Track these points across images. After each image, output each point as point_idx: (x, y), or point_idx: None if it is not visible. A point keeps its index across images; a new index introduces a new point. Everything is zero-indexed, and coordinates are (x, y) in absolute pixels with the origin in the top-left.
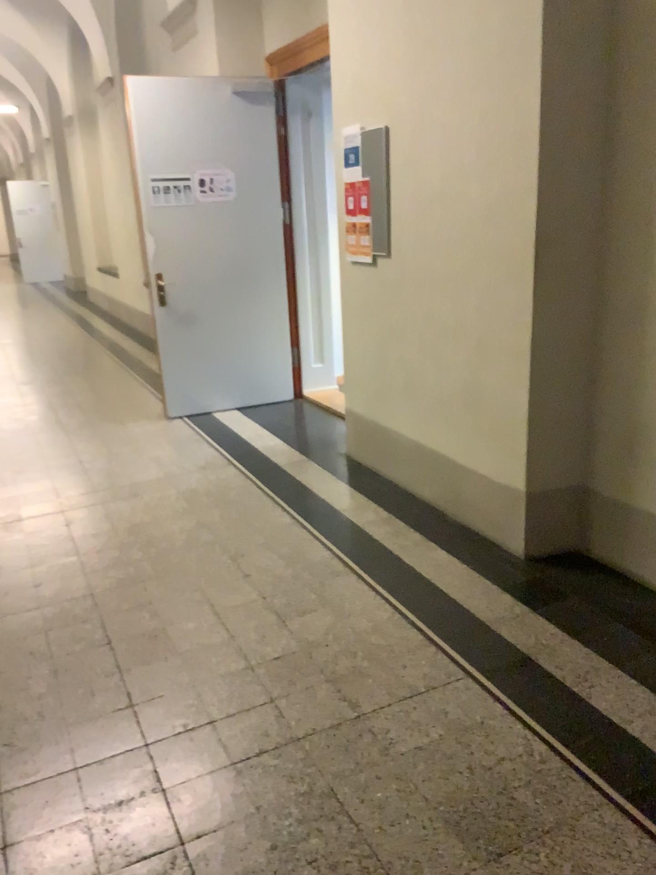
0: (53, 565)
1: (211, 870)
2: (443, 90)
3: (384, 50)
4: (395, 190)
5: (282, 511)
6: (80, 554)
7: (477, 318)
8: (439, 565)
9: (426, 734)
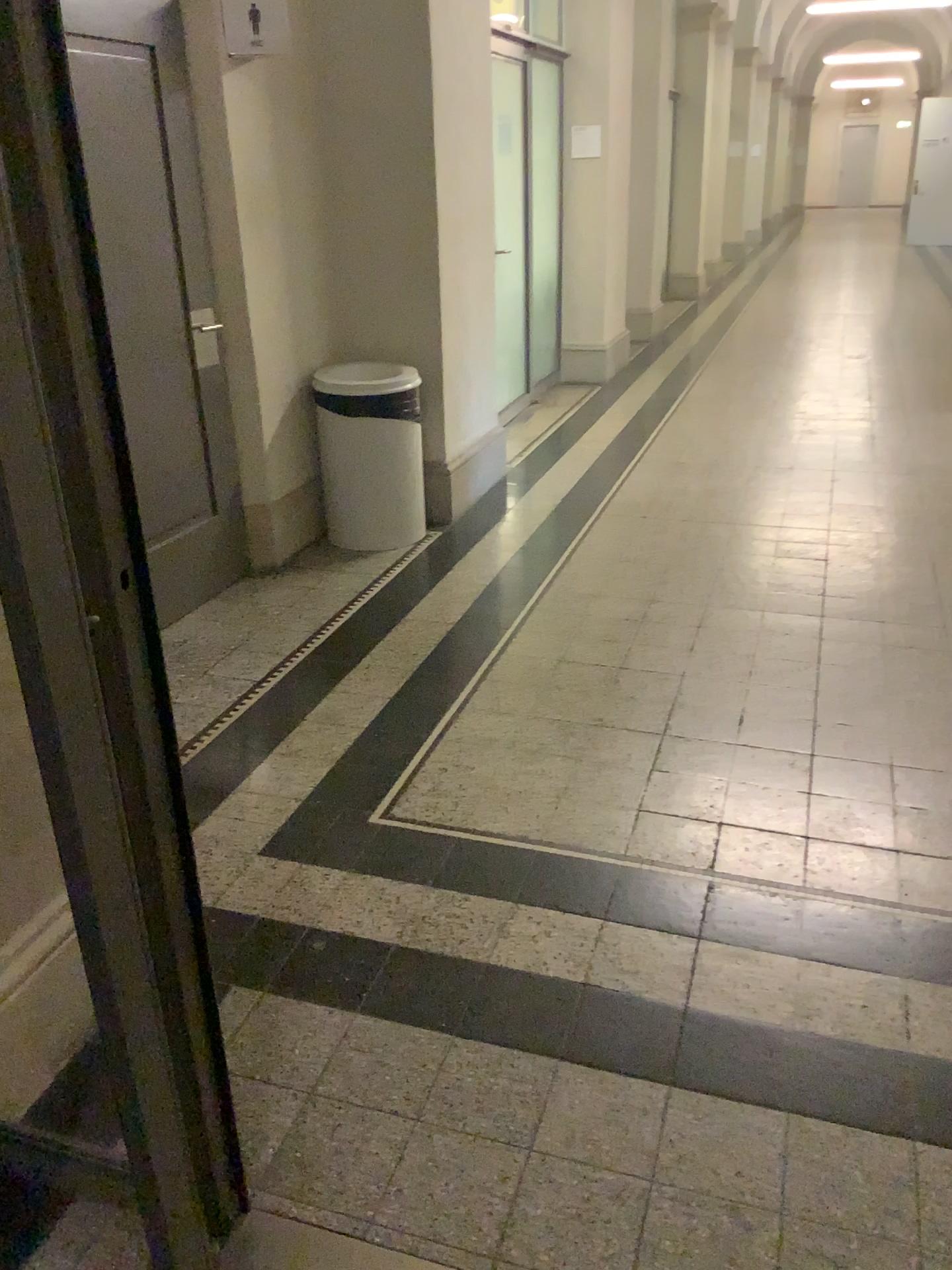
0: (804, 502)
1: (831, 676)
2: None
3: None
4: None
5: None
6: (831, 501)
7: None
8: None
9: None
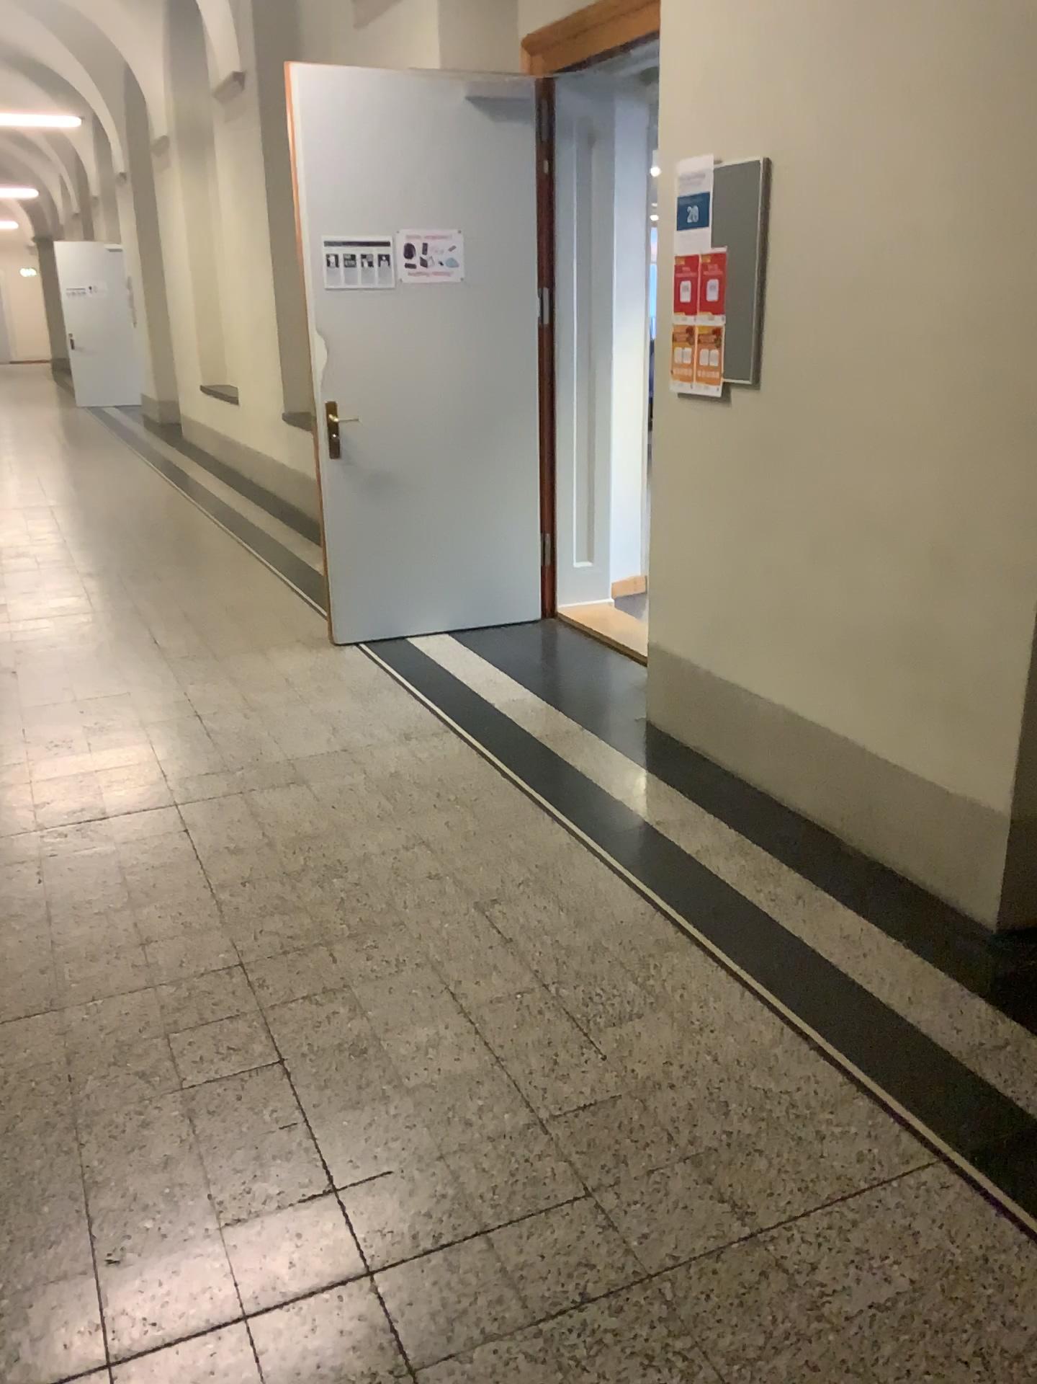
0: (168, 906)
1: None
2: (889, 94)
3: (771, 22)
4: (775, 271)
5: (552, 821)
6: (213, 888)
7: (929, 504)
8: (847, 937)
9: (888, 1280)
